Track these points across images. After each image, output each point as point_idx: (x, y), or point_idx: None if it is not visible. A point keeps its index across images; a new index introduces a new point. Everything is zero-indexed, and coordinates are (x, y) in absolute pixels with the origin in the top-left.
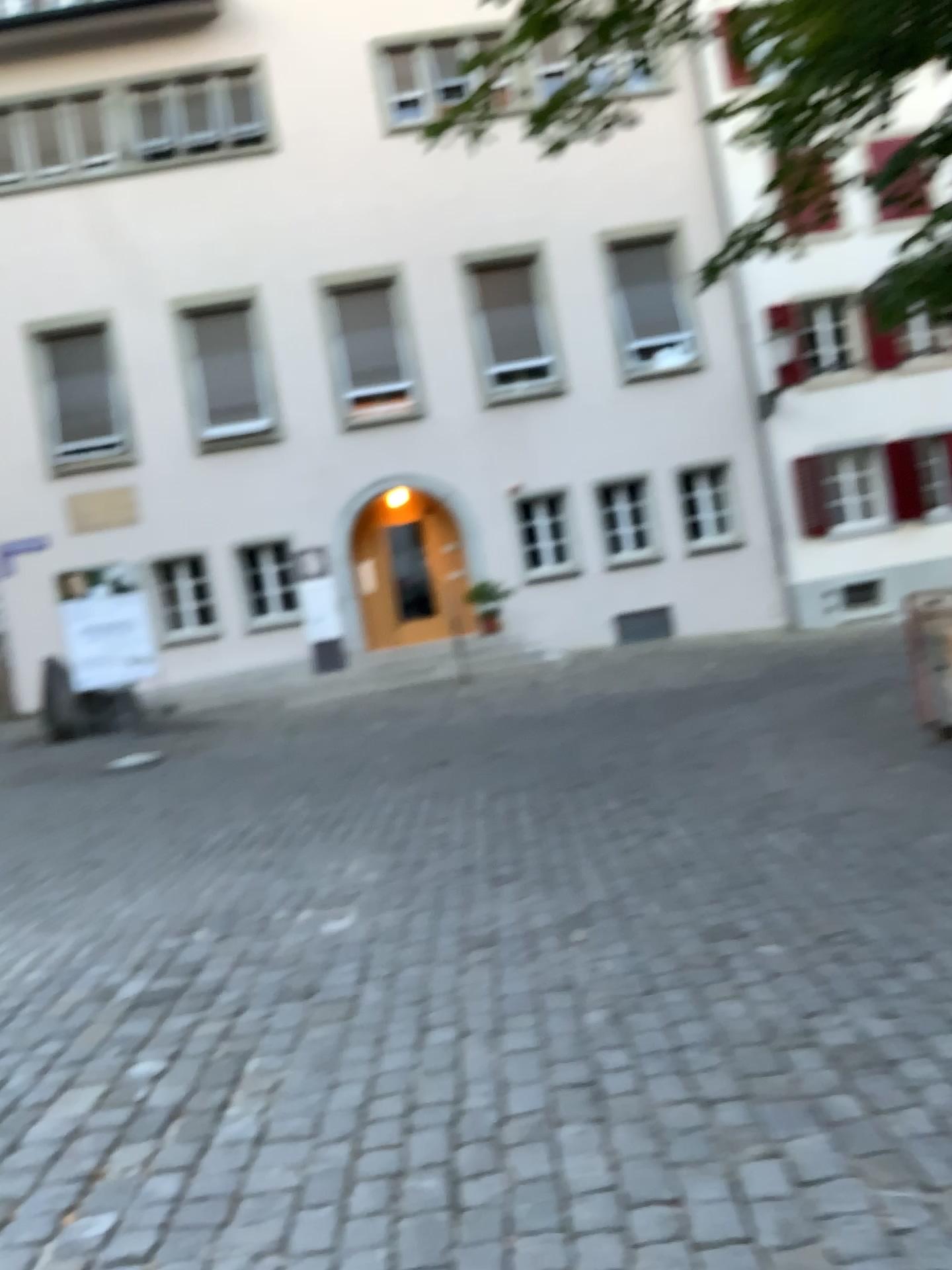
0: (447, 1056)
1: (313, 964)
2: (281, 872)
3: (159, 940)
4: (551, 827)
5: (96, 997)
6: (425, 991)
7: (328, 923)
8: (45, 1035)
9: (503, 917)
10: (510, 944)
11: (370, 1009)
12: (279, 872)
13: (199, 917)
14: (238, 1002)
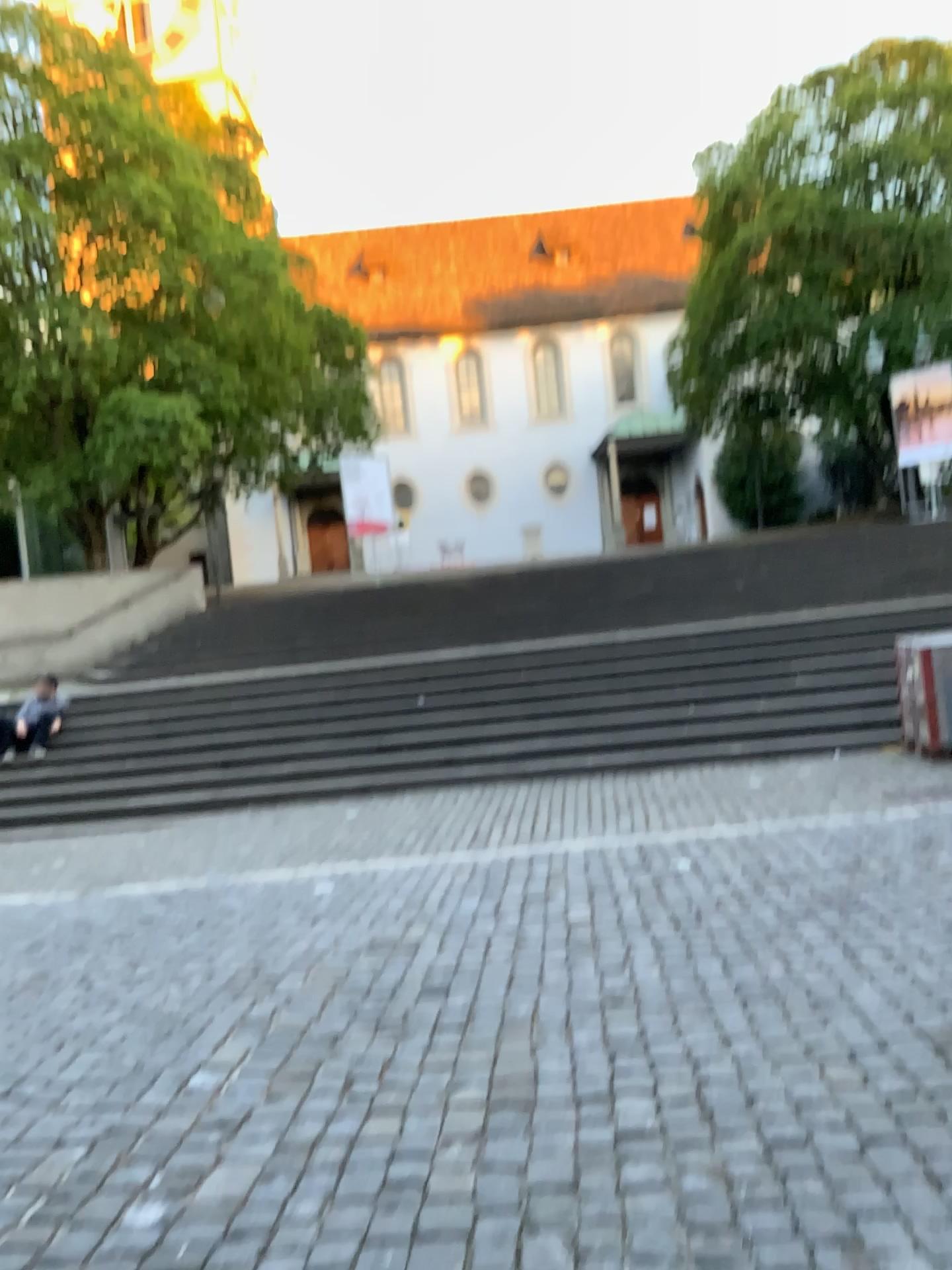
0: None
1: None
2: None
3: None
4: None
5: None
6: None
7: None
8: None
9: None
10: None
11: None
12: None
13: None
14: None
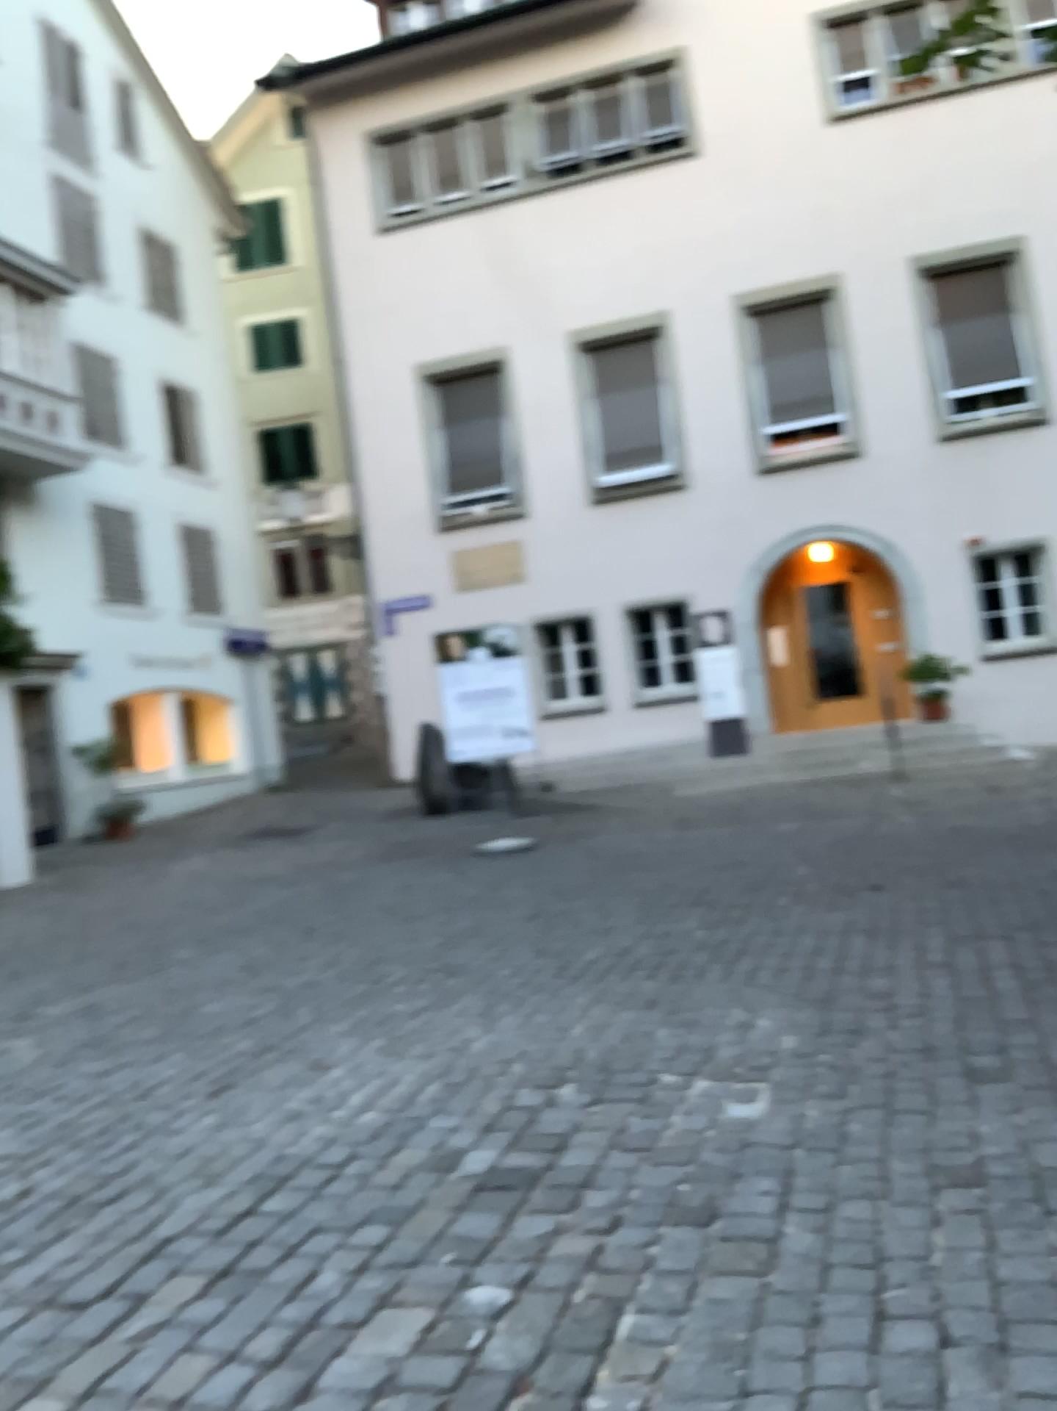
0: (924, 1385)
1: (713, 1169)
2: (672, 1017)
3: (517, 1095)
4: (1048, 999)
5: (434, 1169)
6: (879, 1250)
7: (734, 1107)
8: (368, 1215)
9: (990, 1138)
10: (1008, 1191)
11: (798, 1265)
12: (669, 1016)
13: (568, 1068)
14: (611, 1214)
